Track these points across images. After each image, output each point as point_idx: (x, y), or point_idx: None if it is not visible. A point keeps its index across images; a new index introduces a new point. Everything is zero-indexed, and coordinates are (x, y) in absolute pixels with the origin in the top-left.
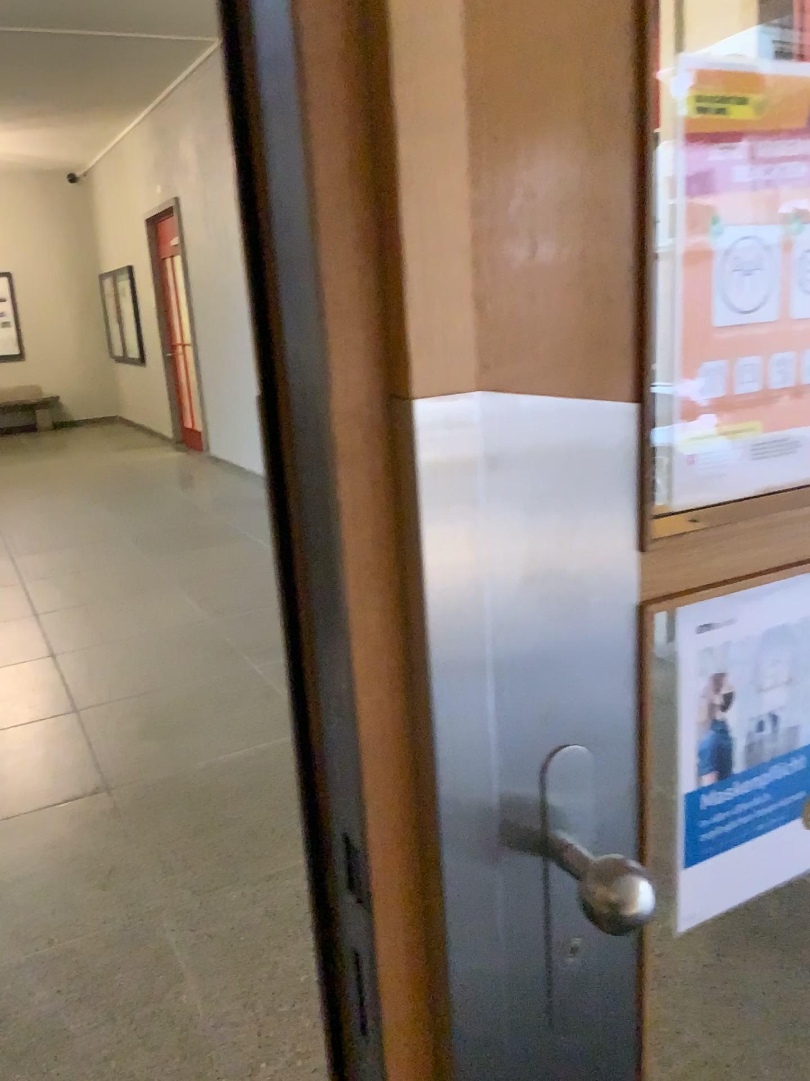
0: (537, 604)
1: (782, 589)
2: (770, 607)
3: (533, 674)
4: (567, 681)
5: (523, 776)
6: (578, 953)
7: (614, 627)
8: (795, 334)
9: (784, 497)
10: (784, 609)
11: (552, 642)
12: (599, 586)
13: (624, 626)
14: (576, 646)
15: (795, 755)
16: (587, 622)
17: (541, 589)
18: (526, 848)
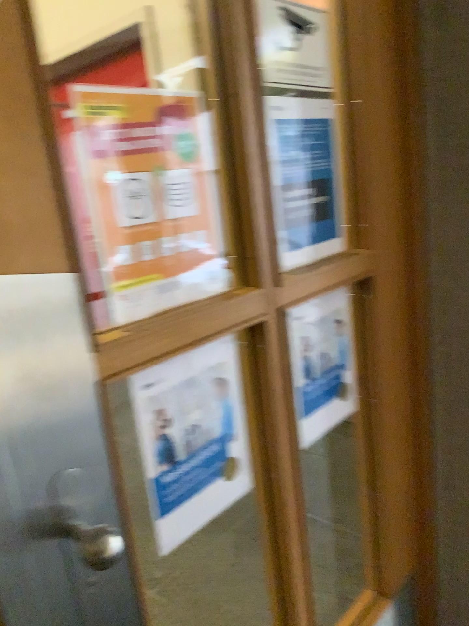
0: (33, 391)
1: (187, 359)
2: (182, 369)
3: (39, 431)
4: (61, 431)
5: (42, 490)
6: (93, 584)
7: (85, 395)
8: (171, 227)
9: (178, 311)
10: (191, 369)
11: (48, 410)
12: (72, 374)
13: (91, 394)
14: (63, 410)
15: (213, 444)
16: (68, 395)
17: (35, 381)
18: (48, 532)
